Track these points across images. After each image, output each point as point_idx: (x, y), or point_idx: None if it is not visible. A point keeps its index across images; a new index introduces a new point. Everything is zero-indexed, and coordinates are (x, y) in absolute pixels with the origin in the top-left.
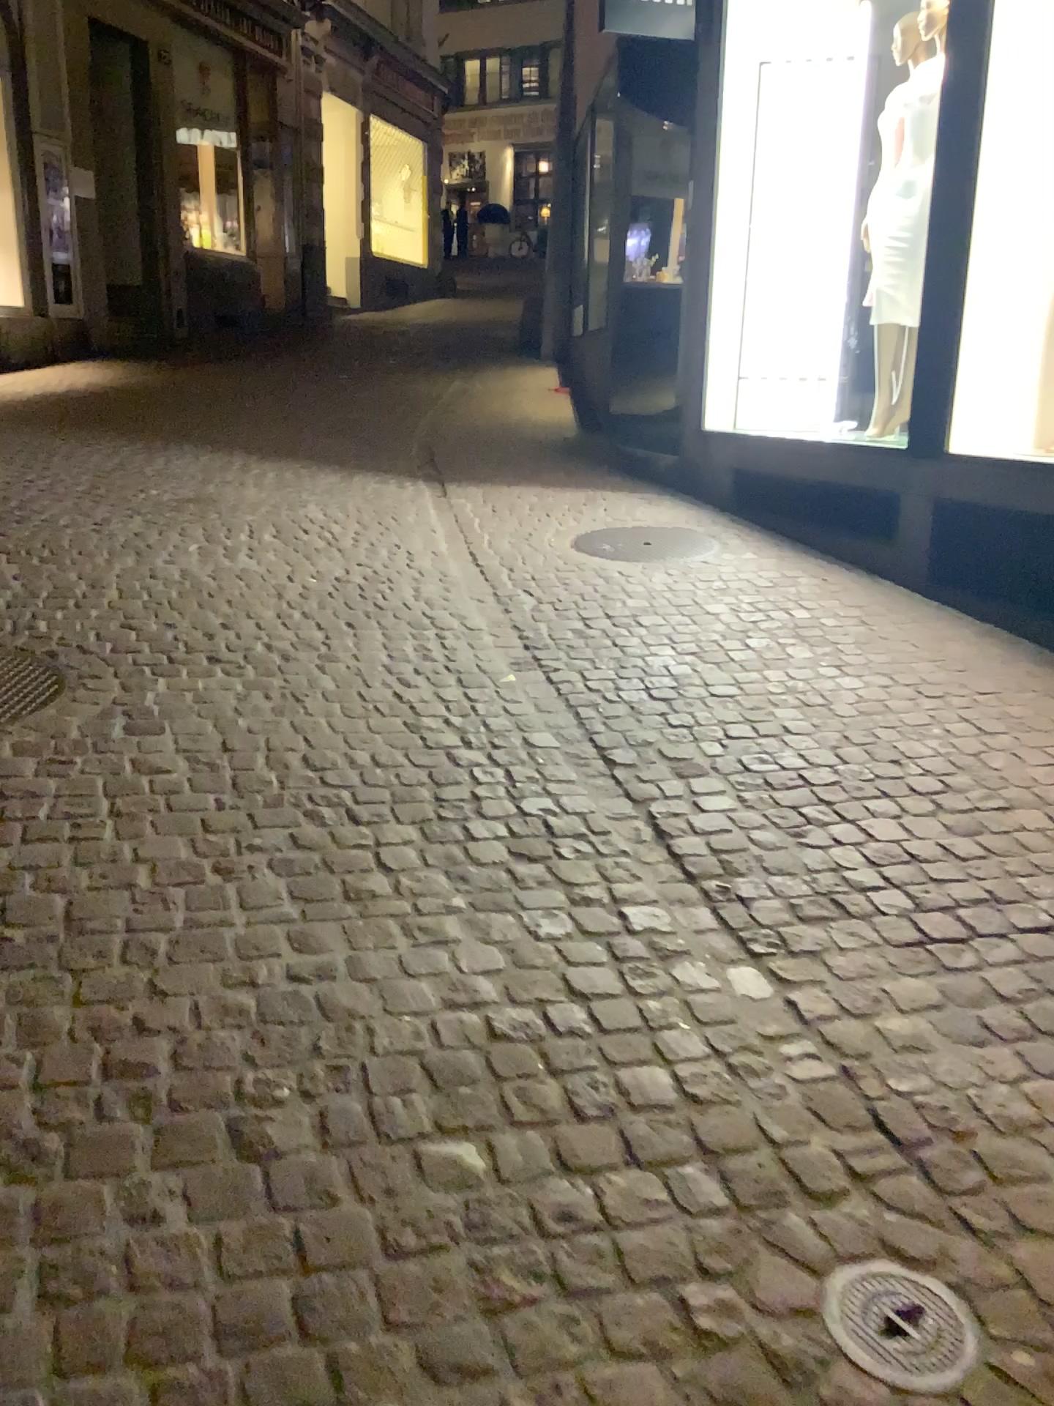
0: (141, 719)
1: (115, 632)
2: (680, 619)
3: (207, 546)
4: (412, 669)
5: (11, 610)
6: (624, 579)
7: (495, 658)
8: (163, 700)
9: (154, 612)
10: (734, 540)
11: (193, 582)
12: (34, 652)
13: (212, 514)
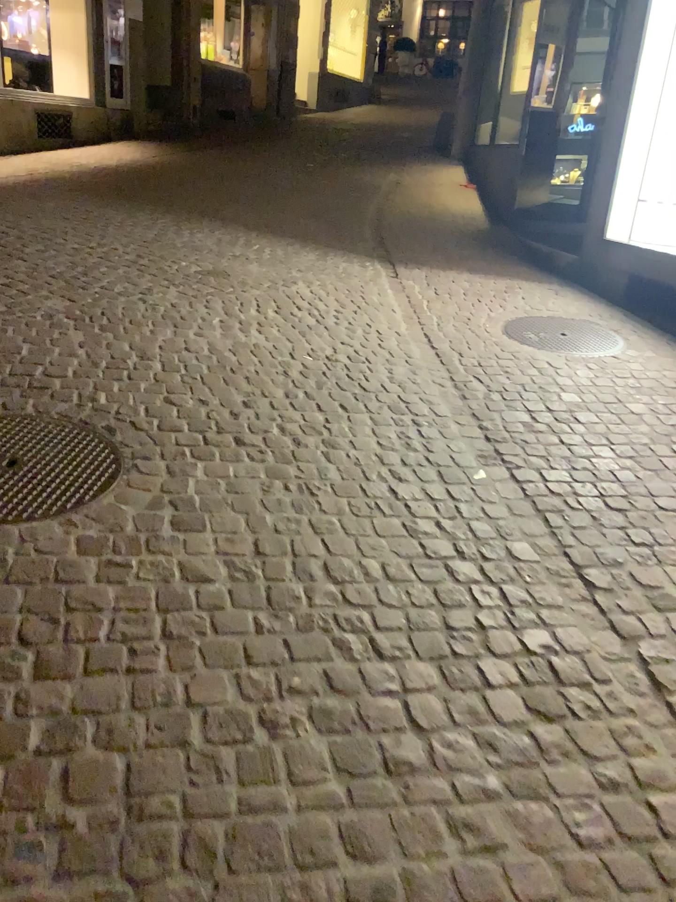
0: (186, 516)
1: (160, 411)
2: (612, 420)
3: (228, 321)
4: (404, 464)
5: (76, 382)
6: (557, 373)
7: (469, 454)
8: (204, 494)
9: (190, 390)
10: (634, 339)
11: (219, 359)
12: (95, 430)
13: (229, 288)
